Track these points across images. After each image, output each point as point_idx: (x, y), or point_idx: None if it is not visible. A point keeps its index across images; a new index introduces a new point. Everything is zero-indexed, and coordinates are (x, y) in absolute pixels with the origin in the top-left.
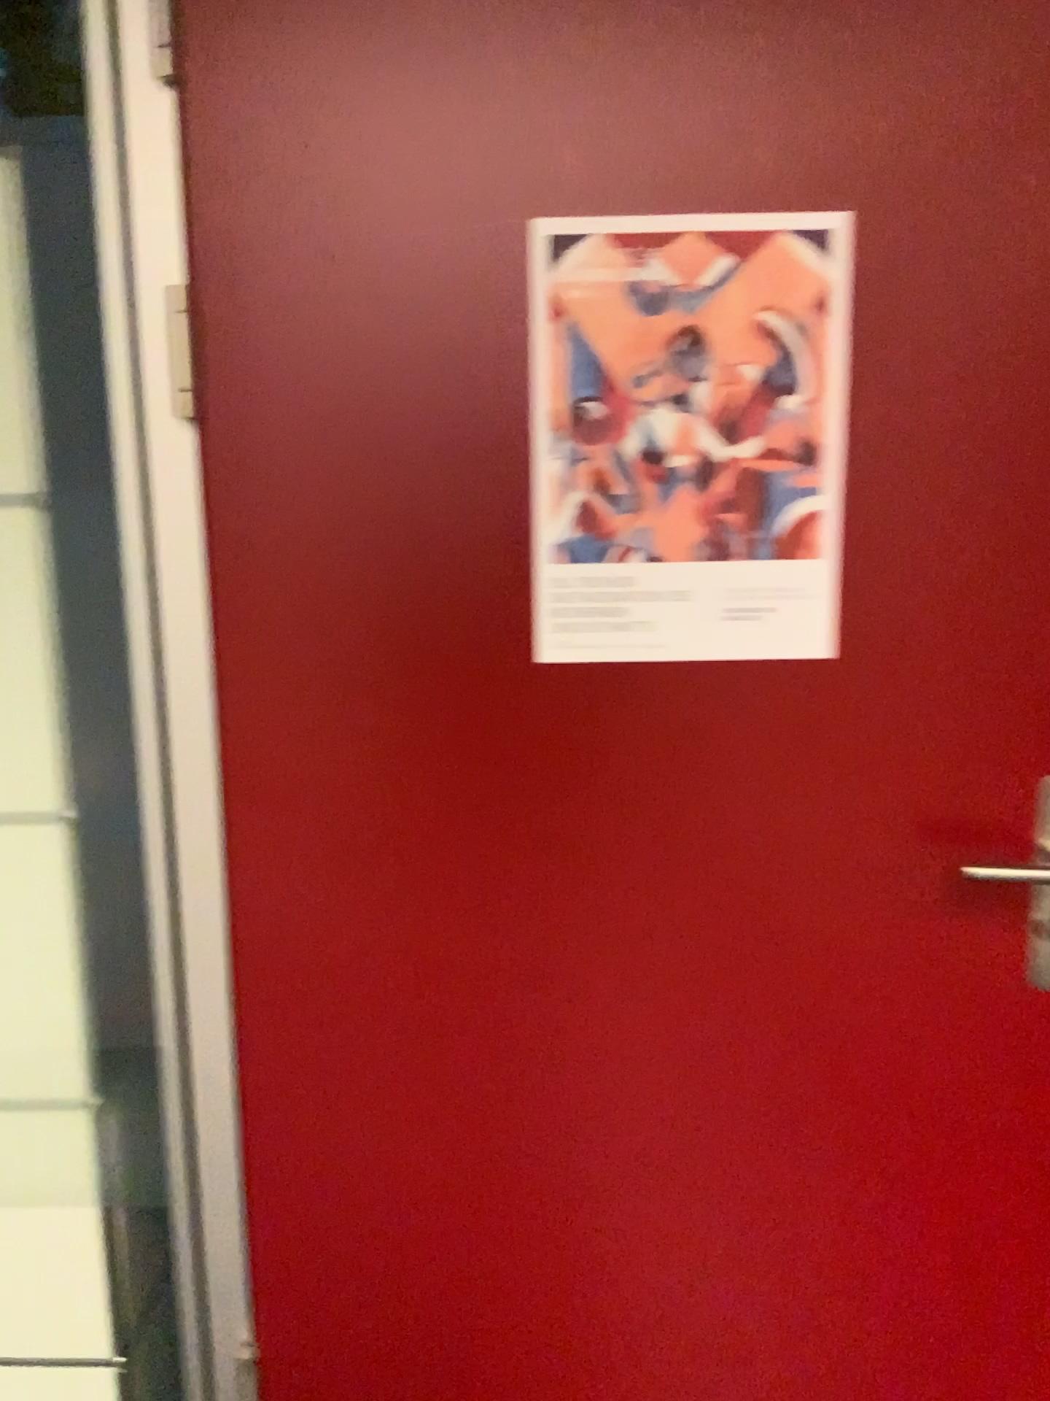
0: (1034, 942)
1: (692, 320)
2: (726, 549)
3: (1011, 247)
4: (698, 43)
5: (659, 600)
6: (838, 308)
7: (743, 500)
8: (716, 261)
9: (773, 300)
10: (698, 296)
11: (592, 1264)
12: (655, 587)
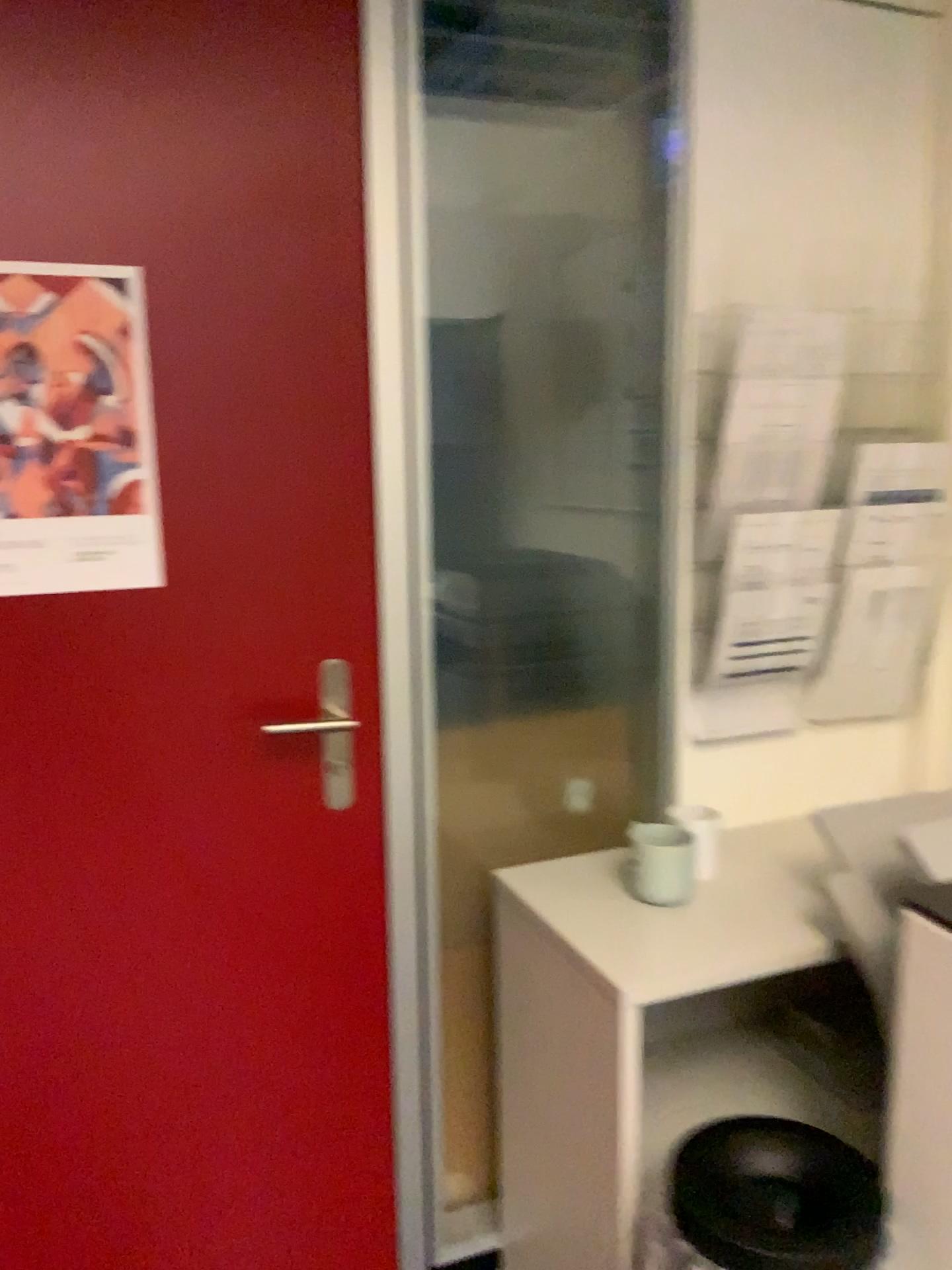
0: (326, 779)
1: (25, 337)
2: (68, 508)
3: (260, 296)
4: (13, 133)
5: (17, 548)
6: (139, 332)
7: (80, 471)
8: (41, 294)
9: (90, 325)
10: (29, 319)
11: (10, 1080)
12: (14, 538)
